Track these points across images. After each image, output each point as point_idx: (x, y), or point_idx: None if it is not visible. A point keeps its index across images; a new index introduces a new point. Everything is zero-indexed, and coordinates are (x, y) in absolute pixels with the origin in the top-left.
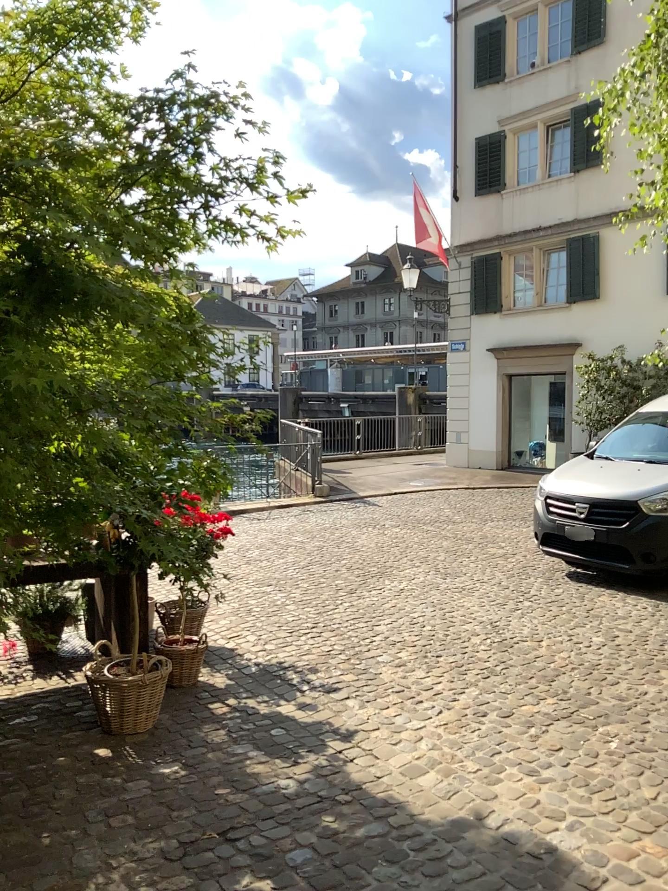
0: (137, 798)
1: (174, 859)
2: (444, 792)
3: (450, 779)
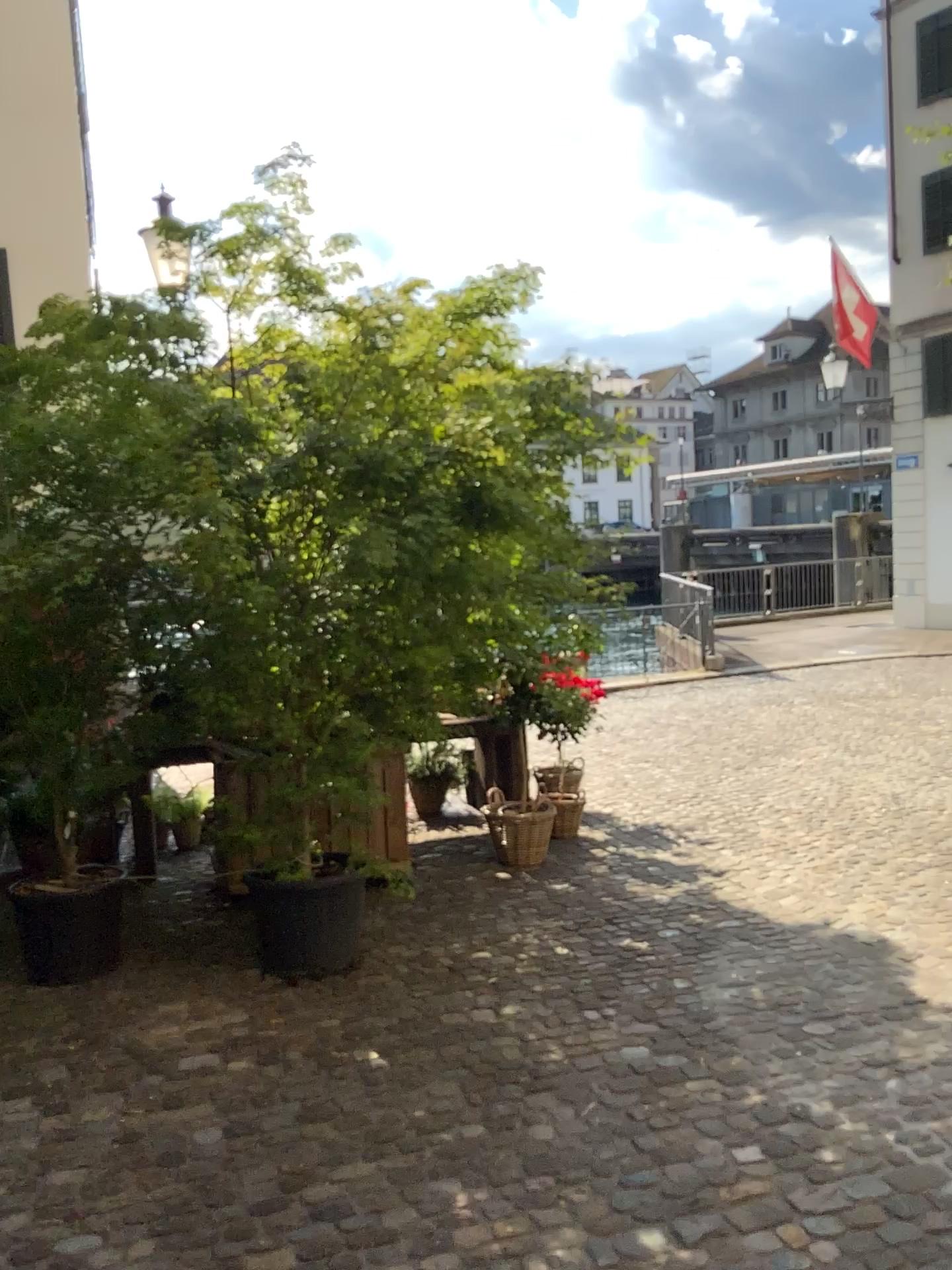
0: (538, 901)
1: (572, 931)
2: (799, 906)
3: (807, 899)
